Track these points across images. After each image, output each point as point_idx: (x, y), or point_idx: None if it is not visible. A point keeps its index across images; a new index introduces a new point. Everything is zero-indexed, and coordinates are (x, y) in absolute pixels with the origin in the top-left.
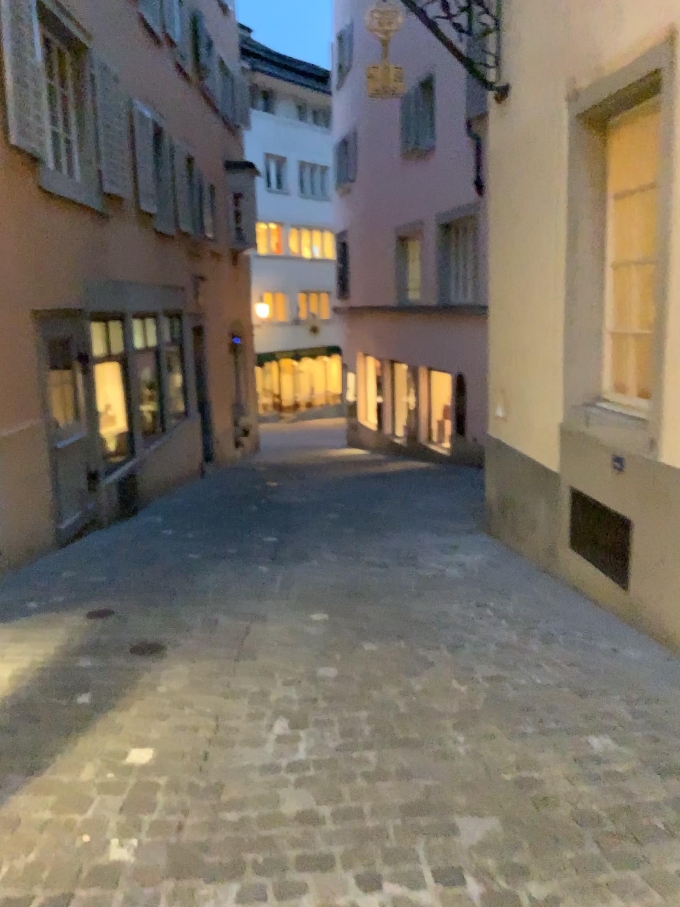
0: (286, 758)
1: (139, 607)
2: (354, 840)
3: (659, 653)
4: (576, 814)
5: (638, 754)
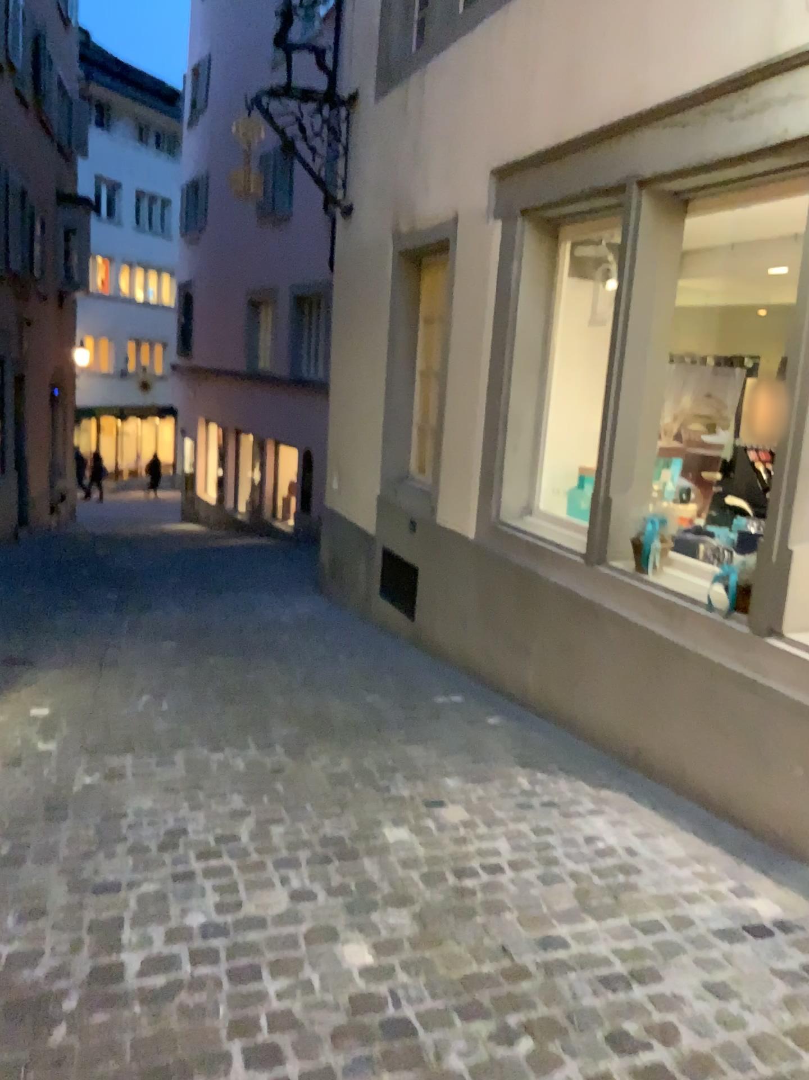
0: (154, 708)
1: None
2: (206, 736)
3: (427, 660)
4: (345, 723)
5: (393, 702)
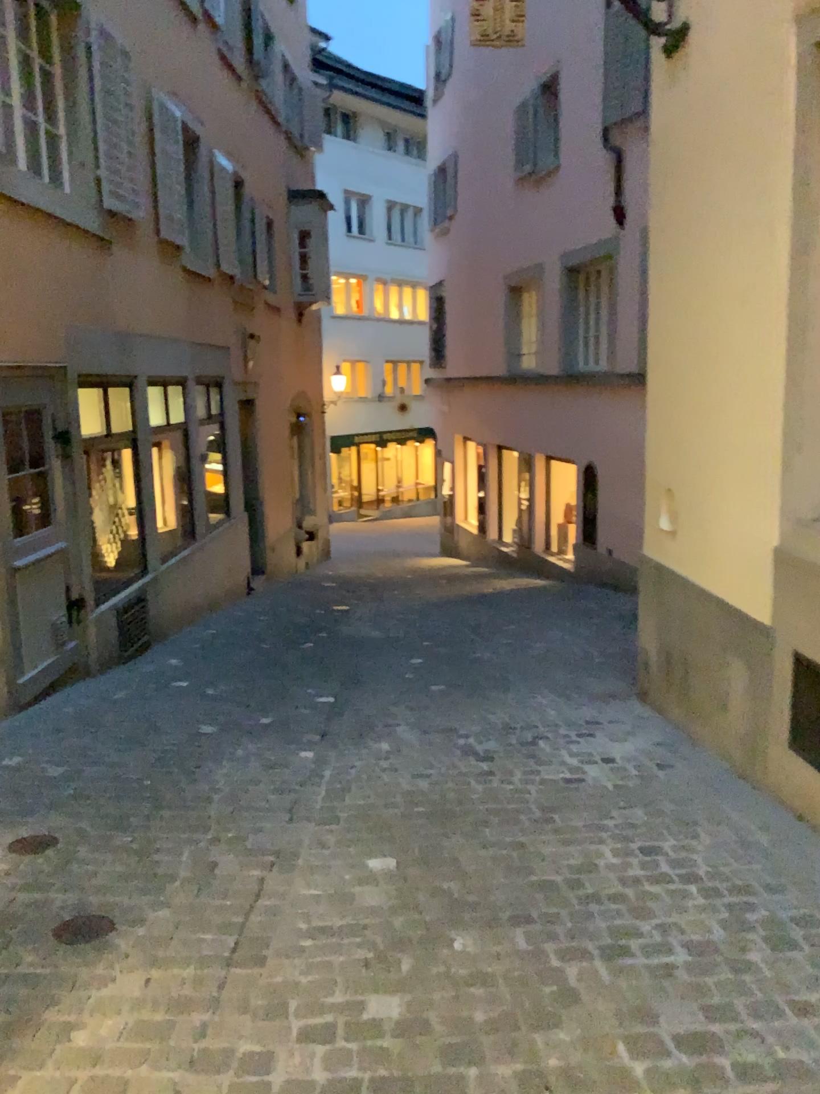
0: None
1: (96, 834)
2: None
3: None
4: None
5: None
